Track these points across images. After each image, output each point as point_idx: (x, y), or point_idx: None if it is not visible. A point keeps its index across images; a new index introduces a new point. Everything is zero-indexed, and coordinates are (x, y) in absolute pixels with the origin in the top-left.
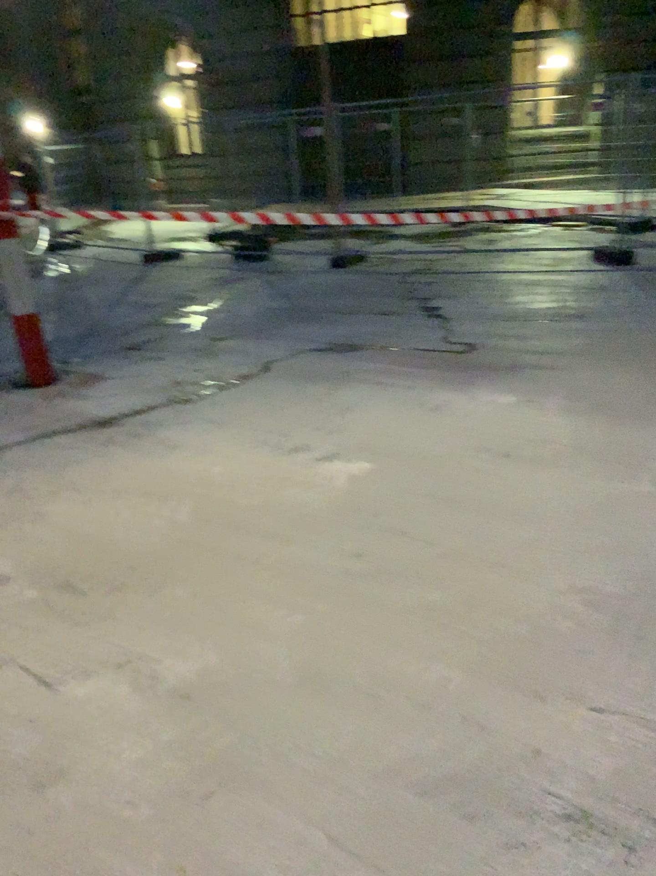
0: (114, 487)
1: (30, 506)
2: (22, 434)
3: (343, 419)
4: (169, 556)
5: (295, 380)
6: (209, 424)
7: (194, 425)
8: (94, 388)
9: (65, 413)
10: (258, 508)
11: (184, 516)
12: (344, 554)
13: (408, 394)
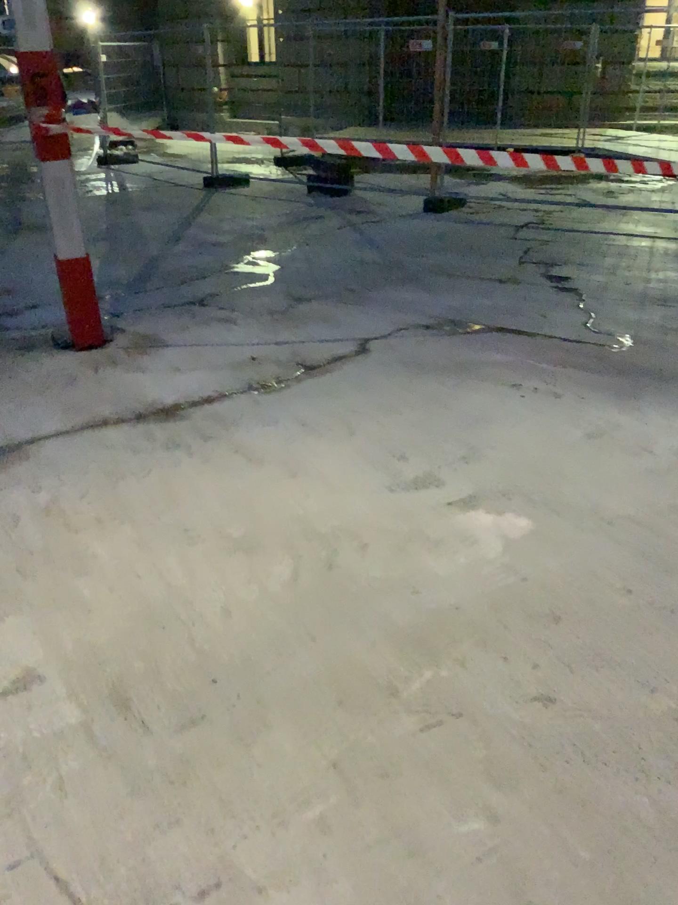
0: (180, 521)
1: (68, 543)
2: (63, 418)
3: (478, 439)
4: (260, 665)
5: (406, 368)
6: (301, 428)
7: (282, 427)
8: (155, 356)
9: (117, 391)
10: (382, 585)
11: (278, 589)
12: (523, 699)
13: (559, 405)
